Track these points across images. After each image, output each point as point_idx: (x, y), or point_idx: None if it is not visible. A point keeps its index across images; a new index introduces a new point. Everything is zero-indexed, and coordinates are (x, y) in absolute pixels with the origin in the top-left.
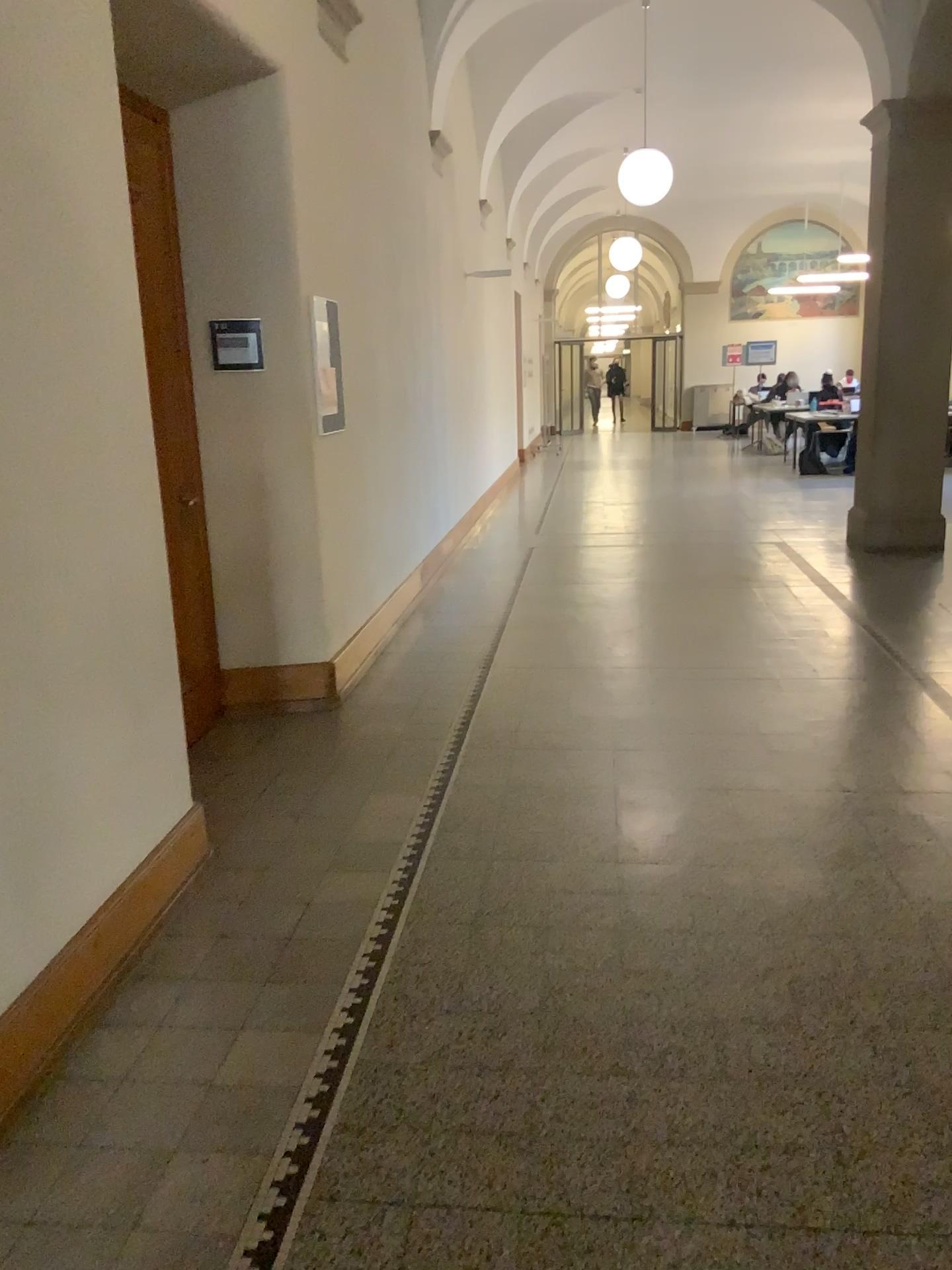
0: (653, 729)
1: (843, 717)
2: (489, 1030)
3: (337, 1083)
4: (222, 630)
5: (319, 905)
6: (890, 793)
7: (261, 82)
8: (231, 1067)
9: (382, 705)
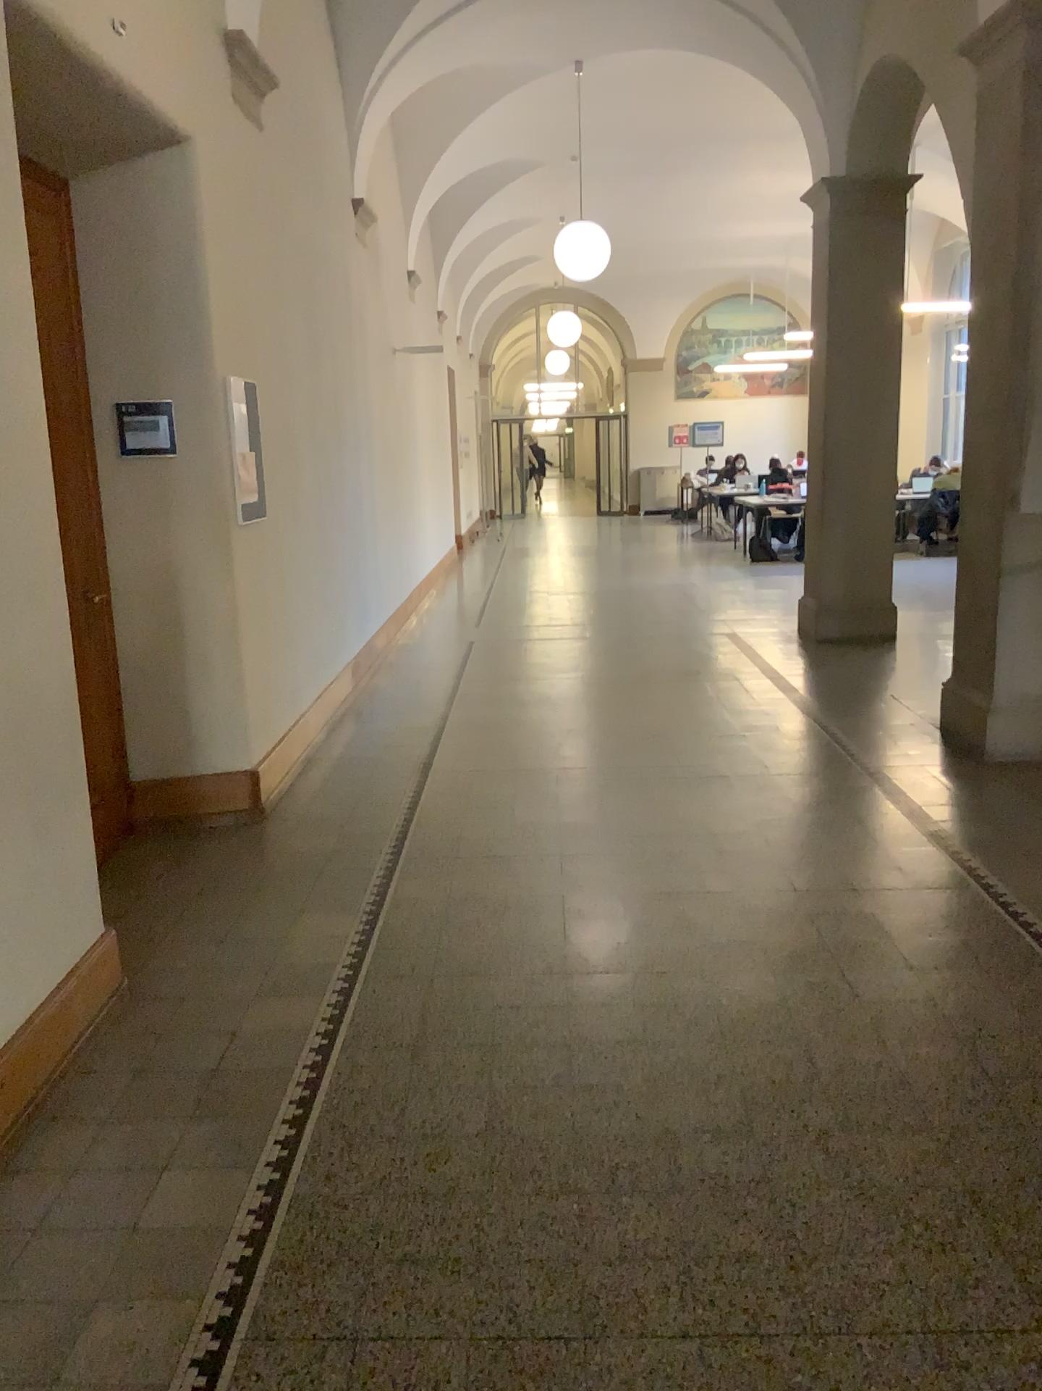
0: (599, 835)
1: (793, 816)
2: (430, 1156)
3: (269, 1220)
4: (132, 739)
5: (246, 1033)
6: (839, 894)
7: (172, 154)
8: (153, 1210)
9: (310, 817)
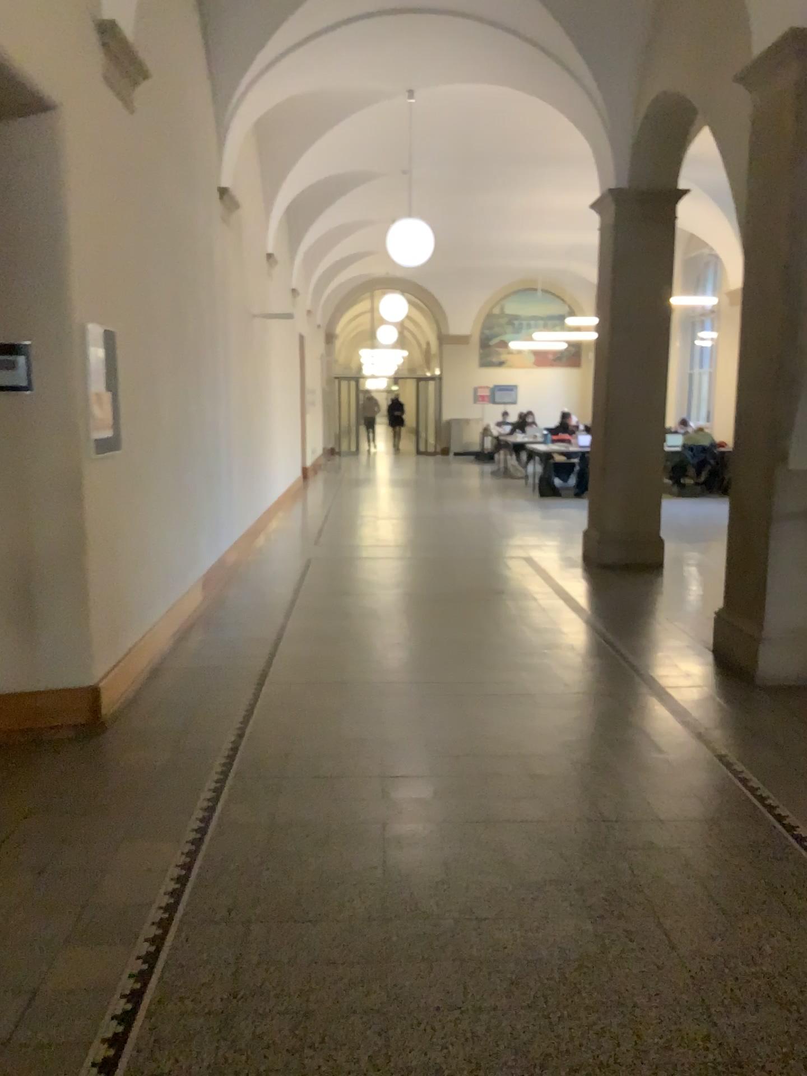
0: (417, 755)
1: (595, 738)
2: None
3: None
4: None
5: (44, 996)
6: (645, 823)
7: (37, 116)
8: None
9: (148, 730)
